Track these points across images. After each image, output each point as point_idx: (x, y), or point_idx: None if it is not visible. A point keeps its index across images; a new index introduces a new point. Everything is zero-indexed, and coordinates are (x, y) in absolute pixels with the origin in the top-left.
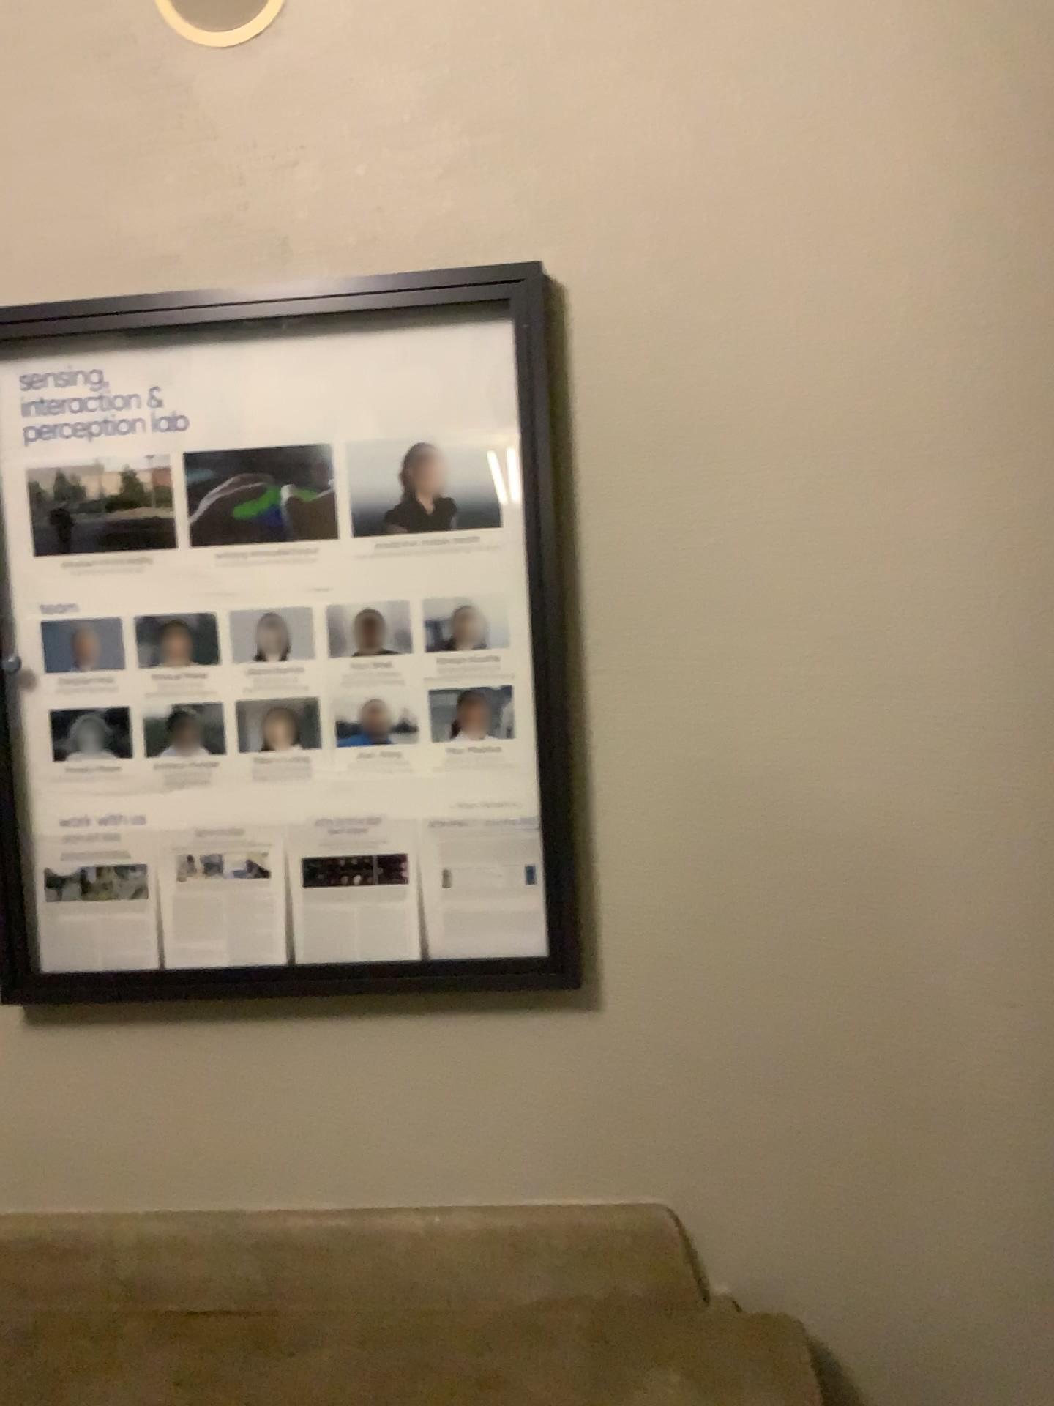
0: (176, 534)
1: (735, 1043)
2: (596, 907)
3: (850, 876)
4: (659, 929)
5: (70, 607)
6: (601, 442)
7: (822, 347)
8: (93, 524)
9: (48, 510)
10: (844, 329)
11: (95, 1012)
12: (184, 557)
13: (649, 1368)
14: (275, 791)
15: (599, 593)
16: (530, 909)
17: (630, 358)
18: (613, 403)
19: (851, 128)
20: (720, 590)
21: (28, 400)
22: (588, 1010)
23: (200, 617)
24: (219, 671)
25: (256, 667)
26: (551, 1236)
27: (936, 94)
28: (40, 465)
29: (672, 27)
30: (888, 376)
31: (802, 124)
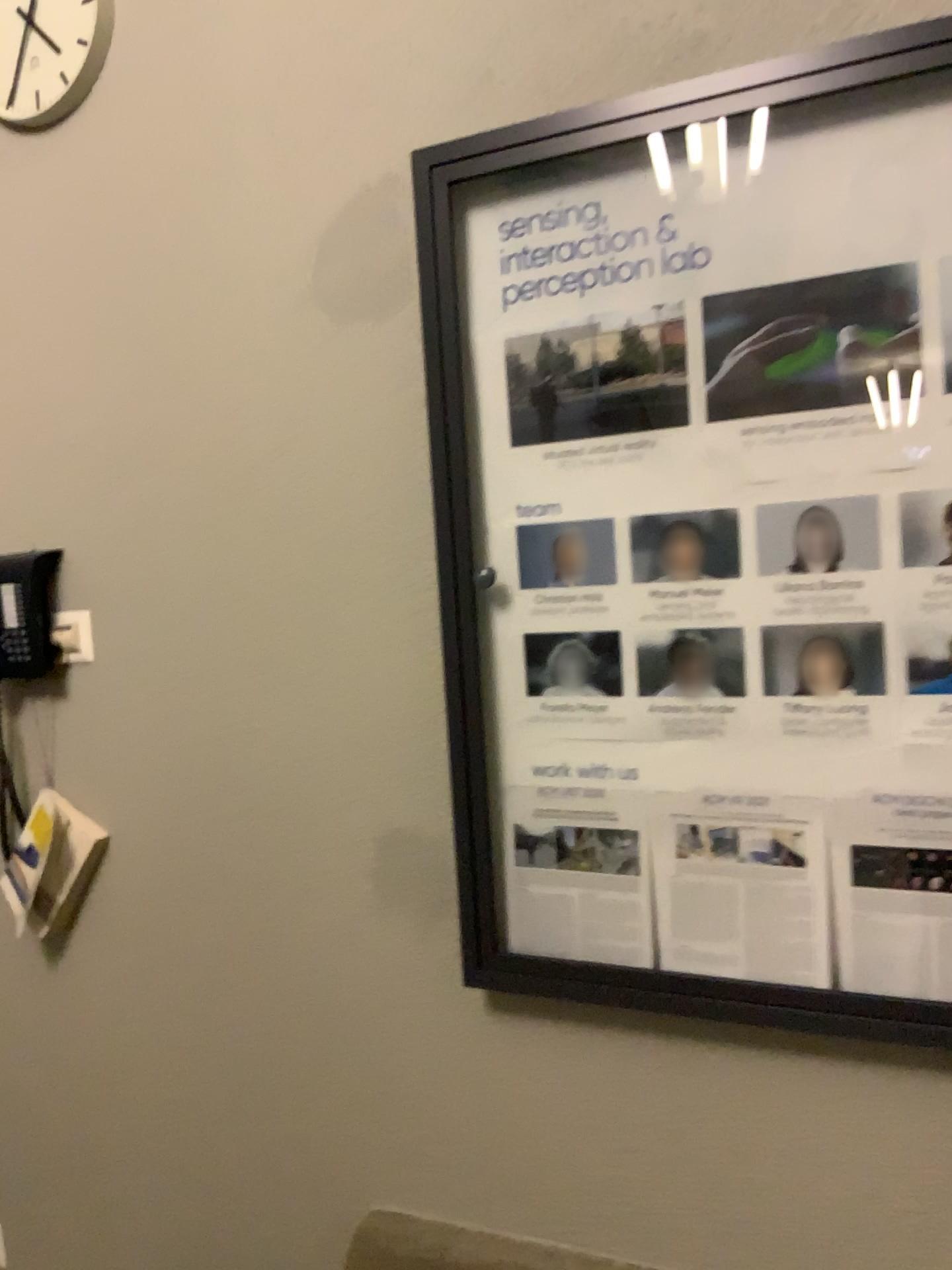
0: (691, 405)
1: None
2: None
3: None
4: None
5: (552, 505)
6: None
7: None
8: (584, 398)
9: (528, 386)
10: None
11: (570, 1008)
12: (700, 435)
13: None
14: (818, 750)
15: None
16: None
17: None
18: None
19: None
20: None
21: (508, 251)
22: None
23: (720, 514)
24: (744, 585)
25: (796, 581)
26: None
27: None
28: (520, 330)
29: None
30: None
31: None
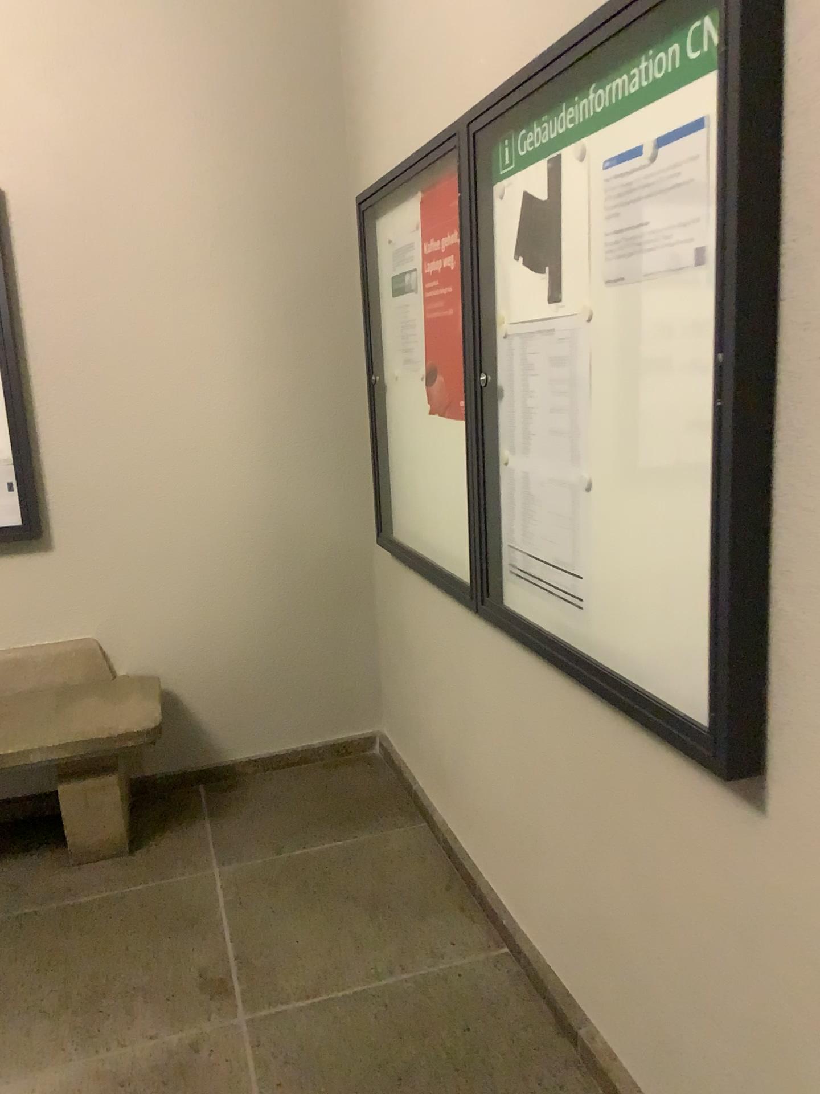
0: None
1: (120, 558)
2: (47, 499)
3: (169, 477)
4: (79, 508)
5: None
6: (32, 271)
7: (138, 230)
8: None
9: None
10: (148, 222)
11: None
12: None
13: (84, 699)
14: None
15: (36, 346)
16: (13, 502)
17: (44, 230)
18: (37, 252)
19: (145, 126)
20: (97, 345)
21: None
22: (47, 549)
23: None
24: None
25: None
26: (36, 657)
27: (183, 114)
28: None
29: (53, 65)
30: (171, 246)
31: (121, 121)
